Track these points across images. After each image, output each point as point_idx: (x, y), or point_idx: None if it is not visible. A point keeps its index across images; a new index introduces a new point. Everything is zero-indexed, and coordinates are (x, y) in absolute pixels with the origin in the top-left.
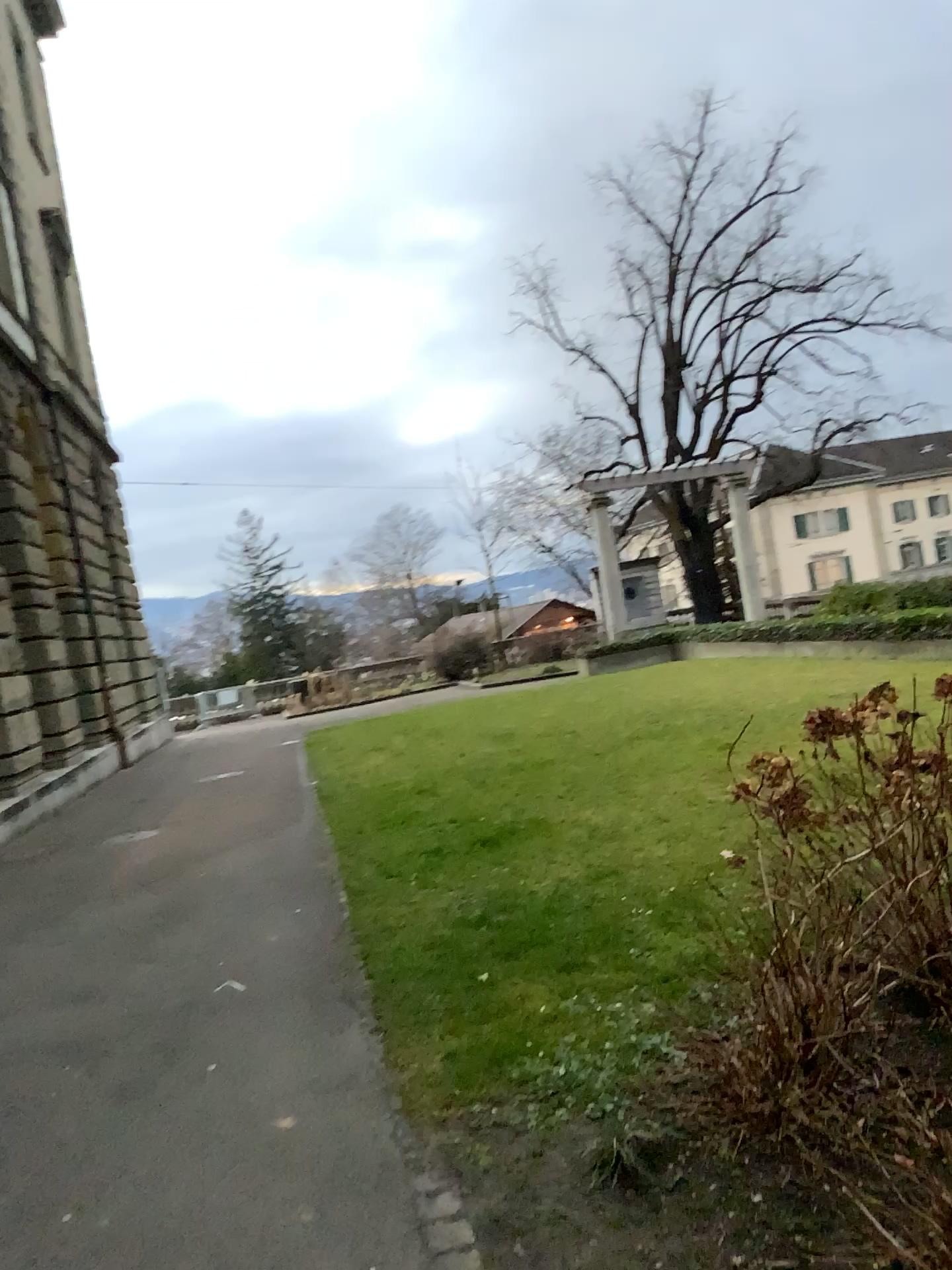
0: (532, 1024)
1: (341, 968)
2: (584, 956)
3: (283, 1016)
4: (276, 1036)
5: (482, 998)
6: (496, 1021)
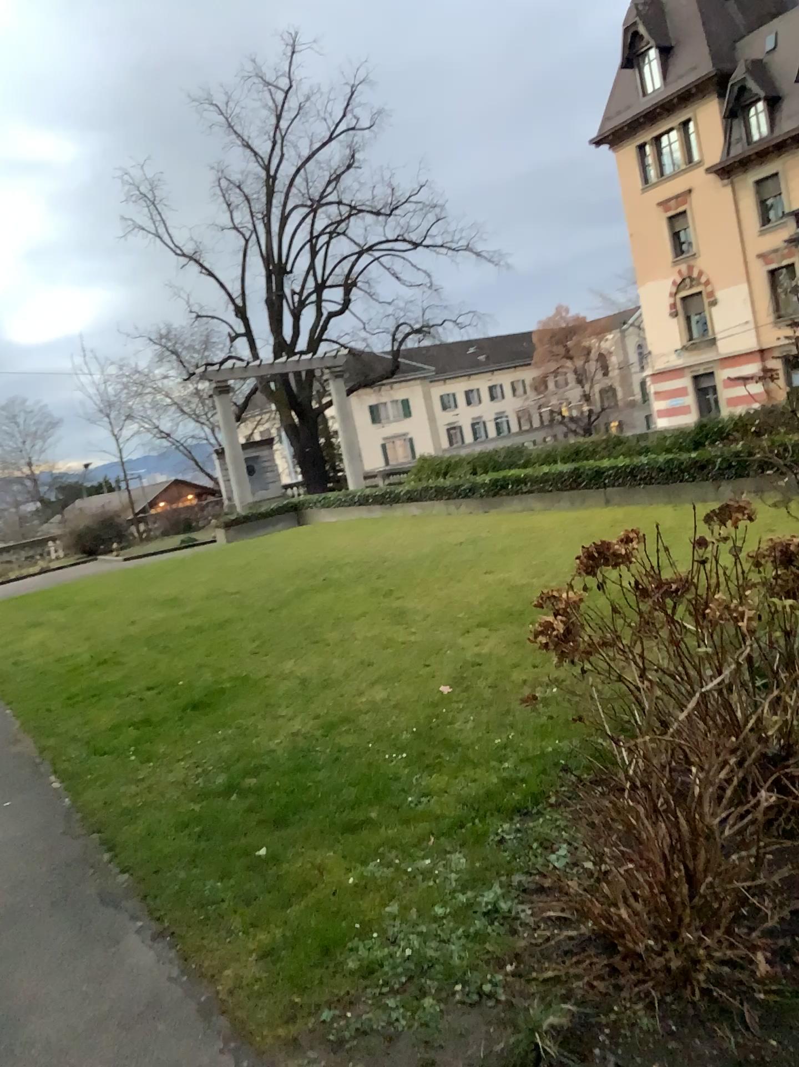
0: (344, 906)
1: (80, 868)
2: (364, 817)
3: (26, 942)
4: (26, 970)
5: (267, 882)
6: (297, 908)
